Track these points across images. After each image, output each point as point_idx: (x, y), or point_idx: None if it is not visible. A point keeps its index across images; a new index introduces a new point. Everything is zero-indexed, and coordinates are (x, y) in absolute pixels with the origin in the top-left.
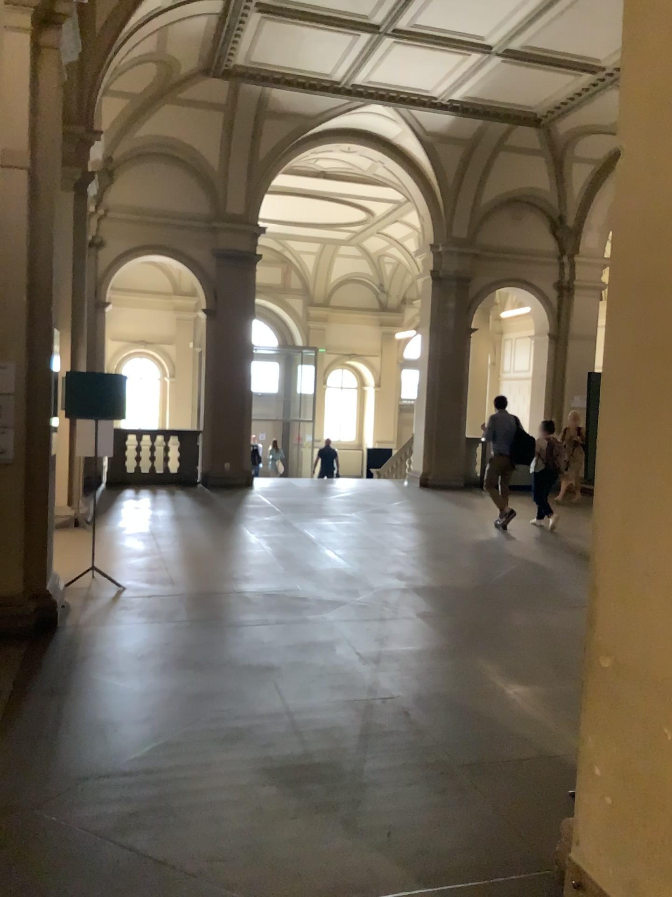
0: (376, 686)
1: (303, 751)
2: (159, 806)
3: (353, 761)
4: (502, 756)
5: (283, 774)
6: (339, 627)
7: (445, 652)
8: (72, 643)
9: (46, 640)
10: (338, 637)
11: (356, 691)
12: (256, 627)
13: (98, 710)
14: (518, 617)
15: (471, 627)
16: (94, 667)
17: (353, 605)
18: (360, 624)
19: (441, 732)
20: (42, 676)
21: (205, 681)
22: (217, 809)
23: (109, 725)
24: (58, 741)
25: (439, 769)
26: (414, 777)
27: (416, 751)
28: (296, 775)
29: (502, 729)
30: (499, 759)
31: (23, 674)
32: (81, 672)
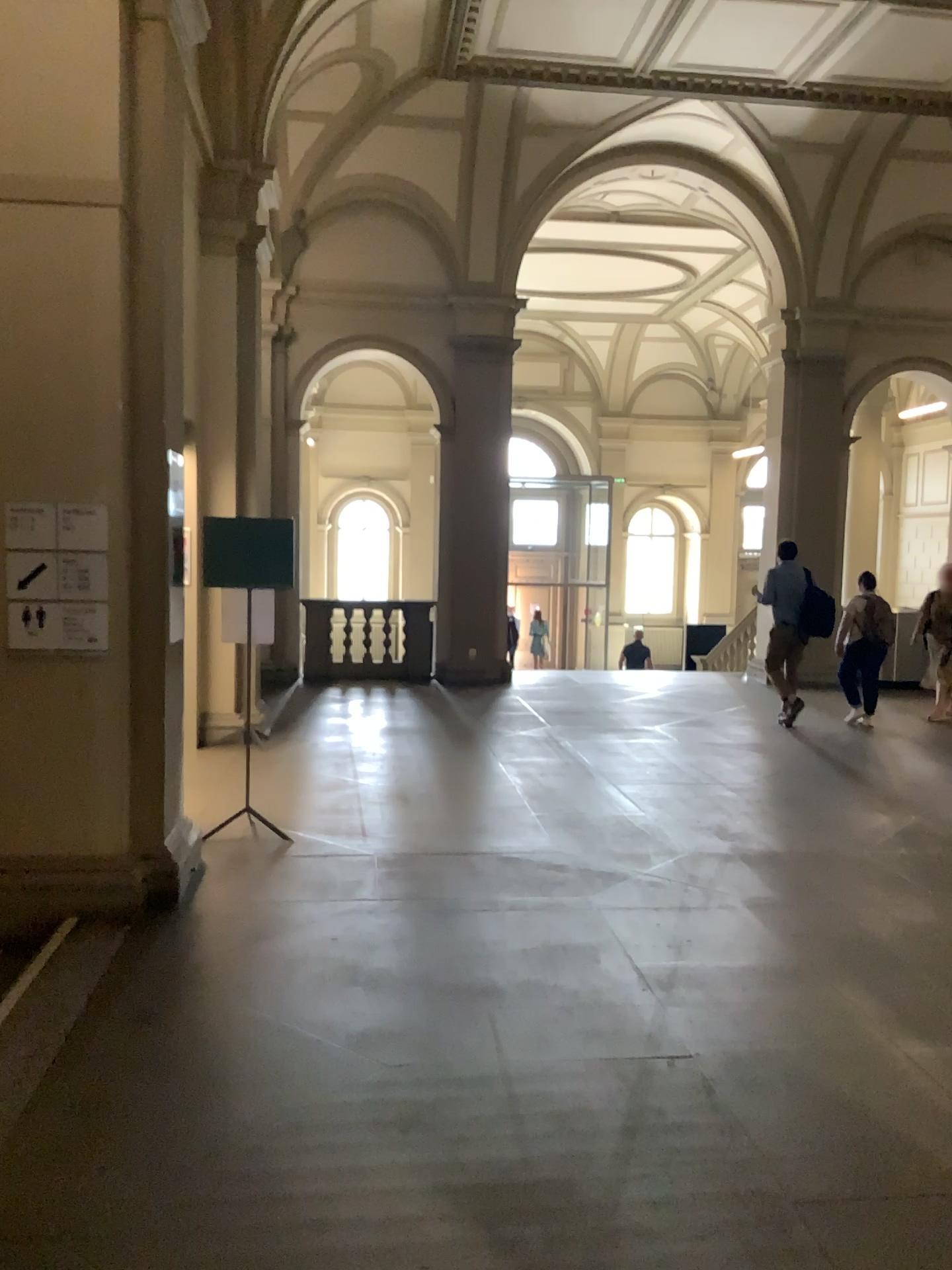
0: (660, 1032)
1: (519, 1154)
2: (255, 1251)
3: (602, 1182)
4: (875, 1188)
5: (477, 1199)
6: (609, 919)
7: (783, 972)
8: (190, 933)
9: (152, 929)
10: (607, 937)
11: (624, 1040)
12: (477, 915)
13: (201, 1055)
14: (916, 912)
15: (833, 928)
16: (214, 977)
17: (637, 881)
18: (645, 914)
19: (766, 1132)
20: (130, 991)
21: (380, 1009)
22: (351, 1266)
23: (213, 1082)
24: (125, 1110)
25: (756, 1209)
26: (707, 1225)
27: (717, 1169)
28: (498, 1204)
29: (879, 1132)
30: (870, 1196)
31: (104, 985)
32: (192, 984)
